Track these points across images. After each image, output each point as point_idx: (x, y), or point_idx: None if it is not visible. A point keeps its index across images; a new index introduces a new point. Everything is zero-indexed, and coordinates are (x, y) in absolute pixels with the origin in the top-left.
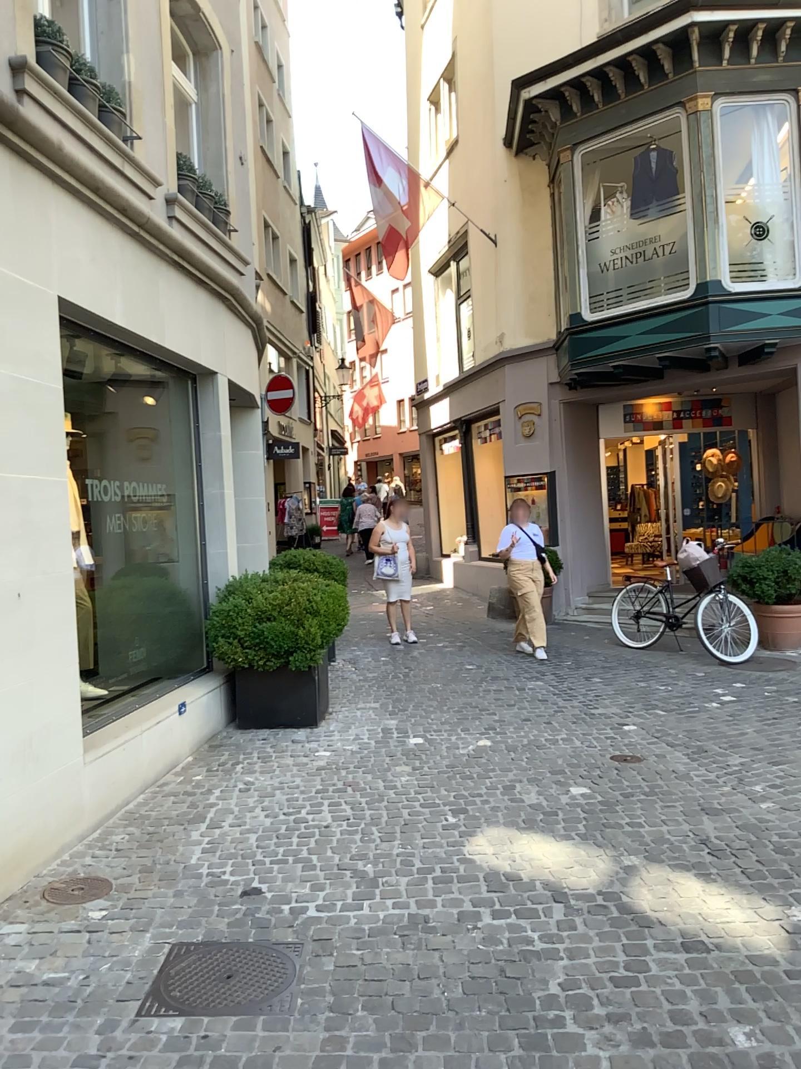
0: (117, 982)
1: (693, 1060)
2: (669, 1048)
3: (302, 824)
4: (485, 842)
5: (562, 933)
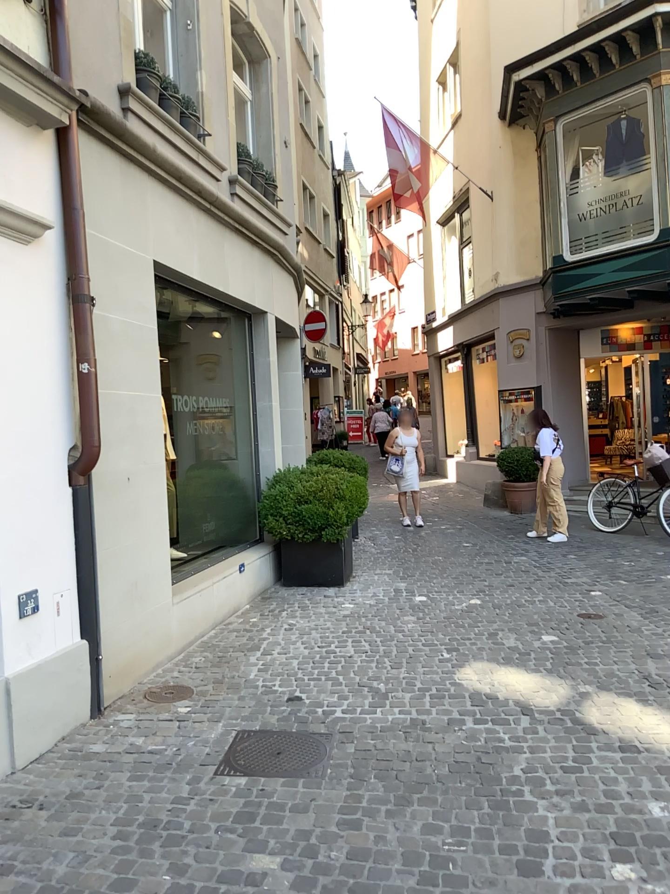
0: (200, 752)
1: (618, 820)
2: (600, 812)
3: (331, 654)
4: (471, 671)
5: (526, 735)
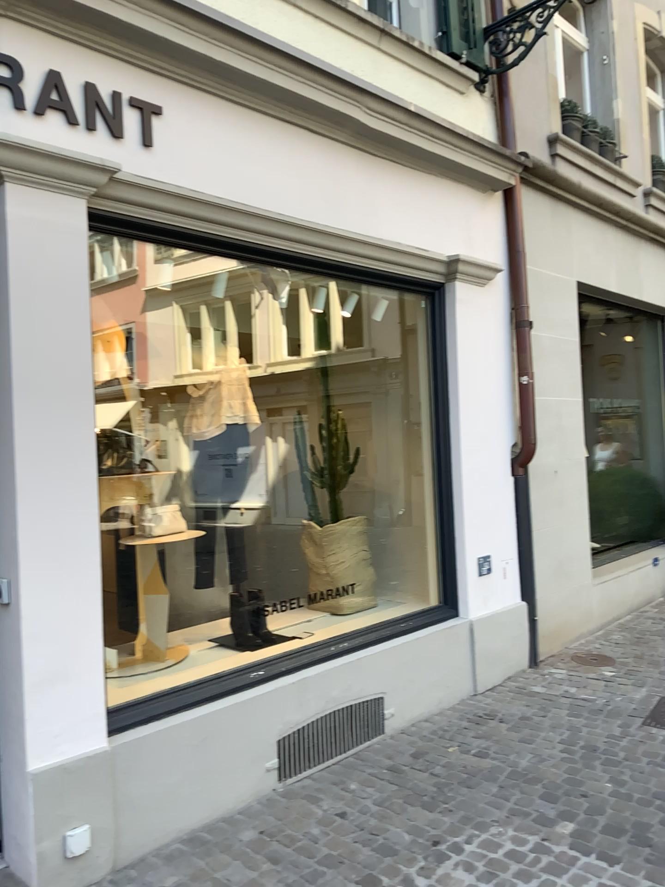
0: (627, 704)
1: None
2: None
3: None
4: None
5: None
